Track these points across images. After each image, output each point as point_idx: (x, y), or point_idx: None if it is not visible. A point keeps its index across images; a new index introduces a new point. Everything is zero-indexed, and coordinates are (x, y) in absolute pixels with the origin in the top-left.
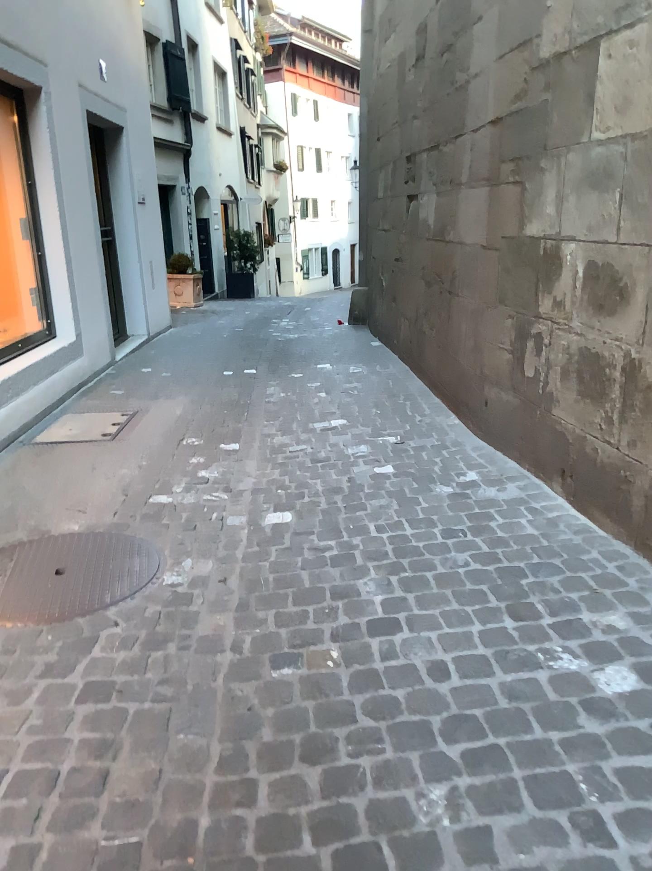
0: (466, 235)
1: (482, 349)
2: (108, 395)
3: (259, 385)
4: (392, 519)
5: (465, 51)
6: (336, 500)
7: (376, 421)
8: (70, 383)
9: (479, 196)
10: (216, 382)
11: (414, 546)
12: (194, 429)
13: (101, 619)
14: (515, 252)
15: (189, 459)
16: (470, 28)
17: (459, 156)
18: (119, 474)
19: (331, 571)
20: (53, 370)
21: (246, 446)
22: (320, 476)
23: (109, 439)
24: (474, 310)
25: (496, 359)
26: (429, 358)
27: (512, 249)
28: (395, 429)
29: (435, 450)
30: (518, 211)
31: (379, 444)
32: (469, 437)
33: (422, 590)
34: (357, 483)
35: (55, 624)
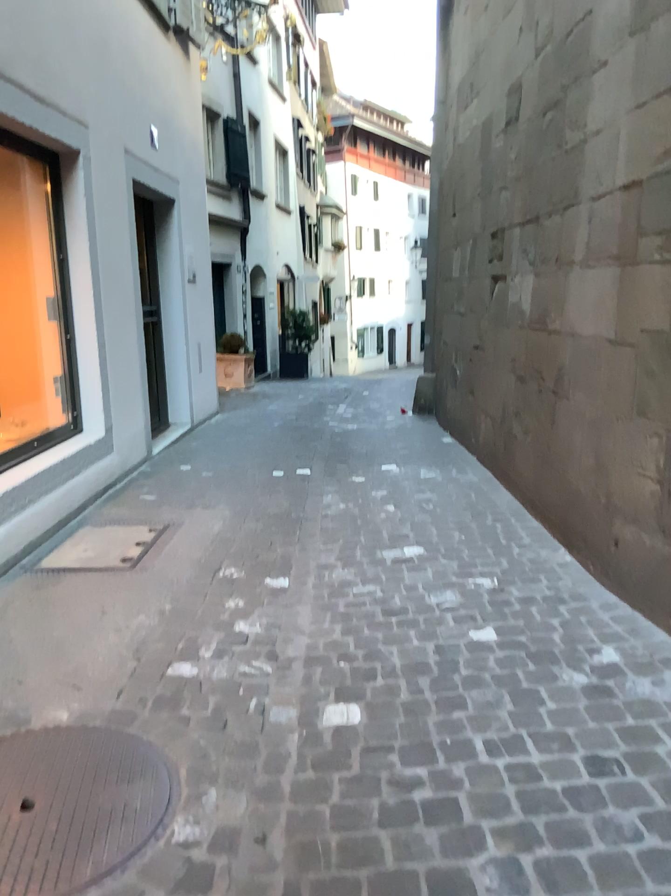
0: (582, 325)
1: (606, 470)
2: (137, 501)
3: (315, 493)
4: (506, 729)
5: (581, 104)
6: (422, 687)
7: (462, 552)
8: (93, 486)
9: (602, 277)
10: (264, 487)
11: (548, 788)
12: (235, 555)
13: None
14: (662, 351)
15: (226, 600)
16: (589, 77)
17: (571, 229)
18: (135, 624)
19: (425, 835)
20: (72, 473)
21: (300, 584)
22: (397, 641)
23: (130, 567)
24: (593, 418)
25: (629, 486)
26: (523, 469)
27: (658, 347)
28: (489, 567)
29: (548, 605)
30: (668, 298)
31: (470, 589)
32: (590, 584)
33: (578, 893)
34: (448, 654)
35: None
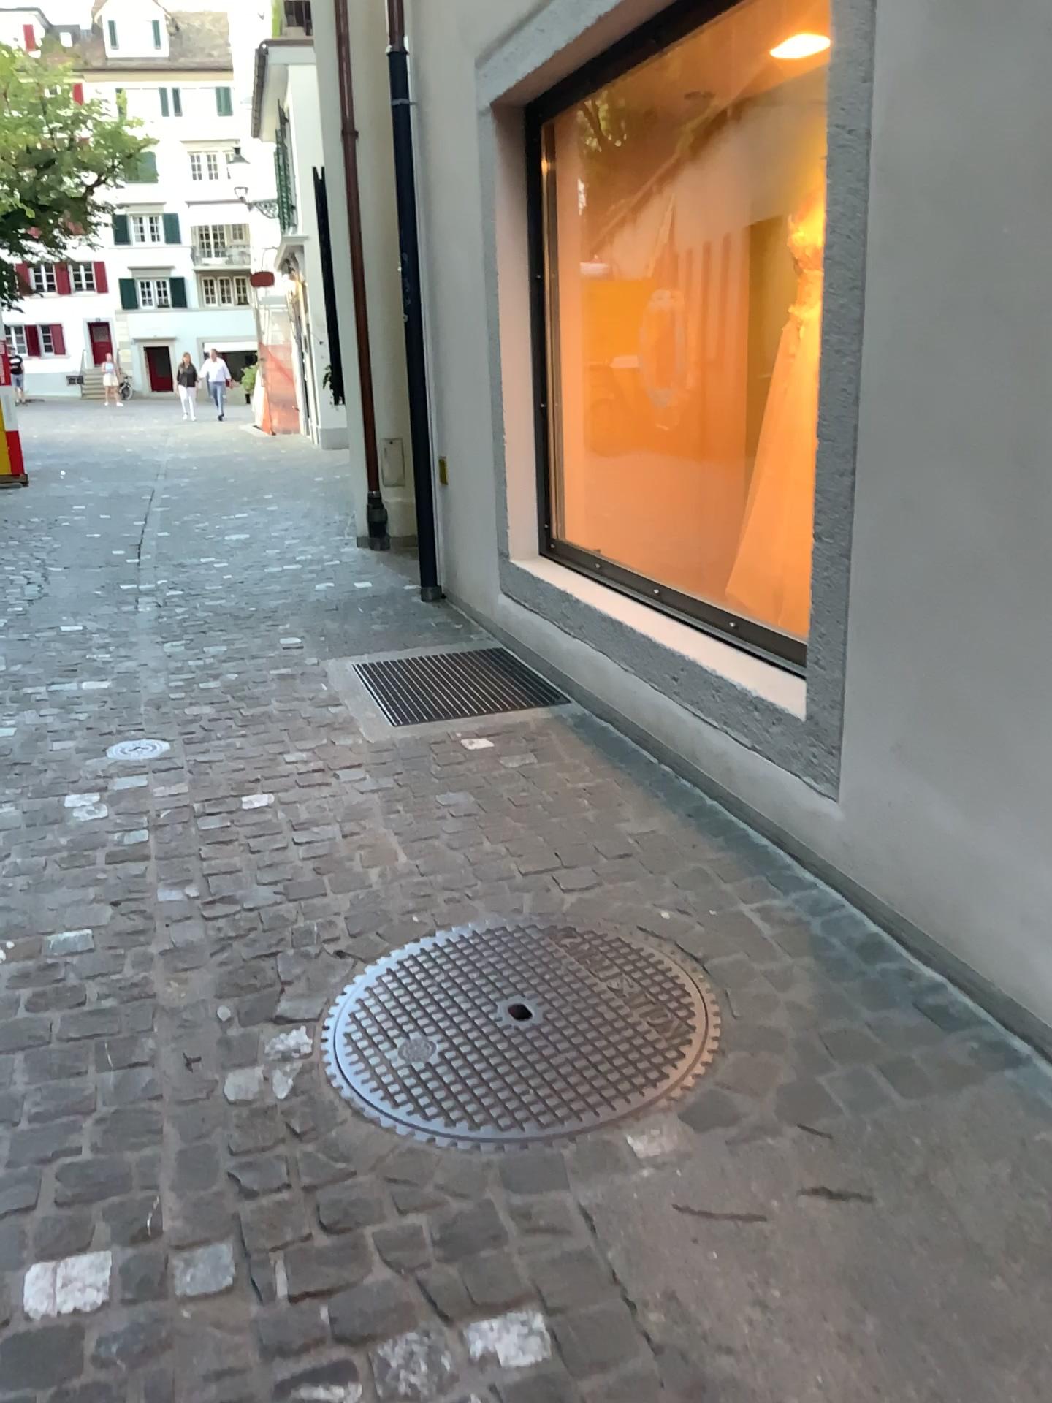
0: None
1: None
2: None
3: None
4: None
5: None
6: None
7: None
8: None
9: None
10: None
11: None
12: None
13: (362, 949)
14: None
15: None
16: None
17: None
18: None
19: None
20: None
21: None
22: None
23: None
24: None
25: None
26: None
27: None
28: None
29: None
30: None
31: None
32: None
33: None
34: None
35: (425, 934)
